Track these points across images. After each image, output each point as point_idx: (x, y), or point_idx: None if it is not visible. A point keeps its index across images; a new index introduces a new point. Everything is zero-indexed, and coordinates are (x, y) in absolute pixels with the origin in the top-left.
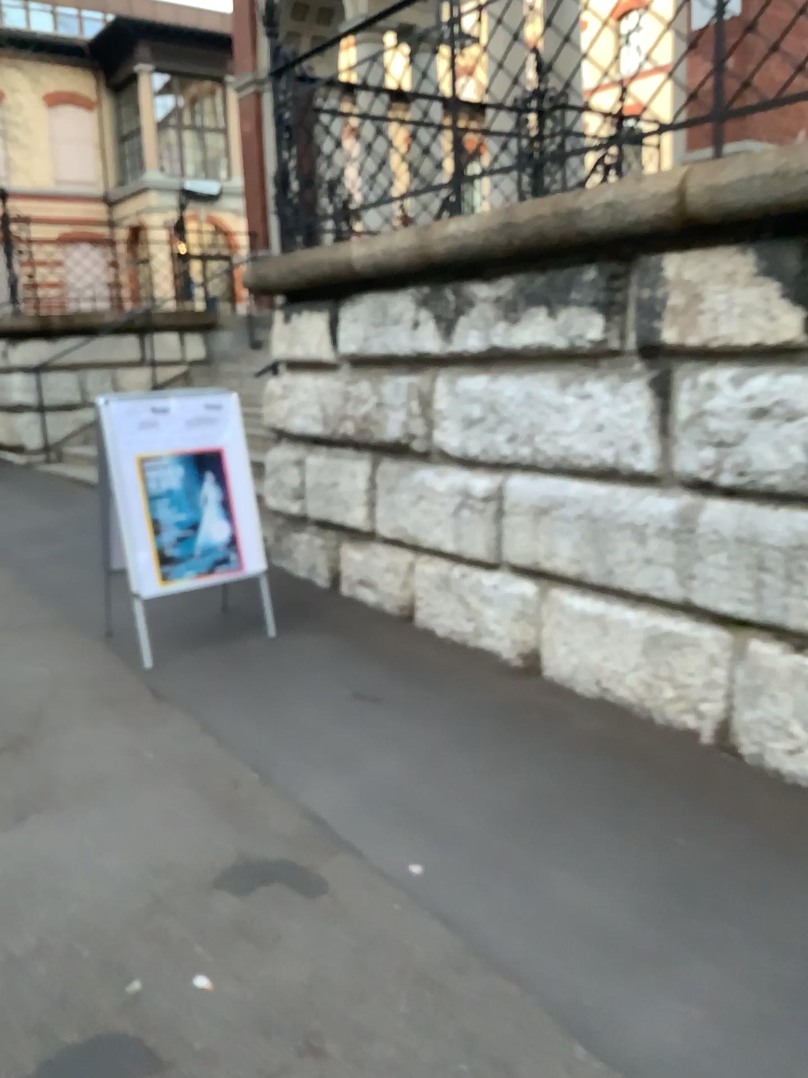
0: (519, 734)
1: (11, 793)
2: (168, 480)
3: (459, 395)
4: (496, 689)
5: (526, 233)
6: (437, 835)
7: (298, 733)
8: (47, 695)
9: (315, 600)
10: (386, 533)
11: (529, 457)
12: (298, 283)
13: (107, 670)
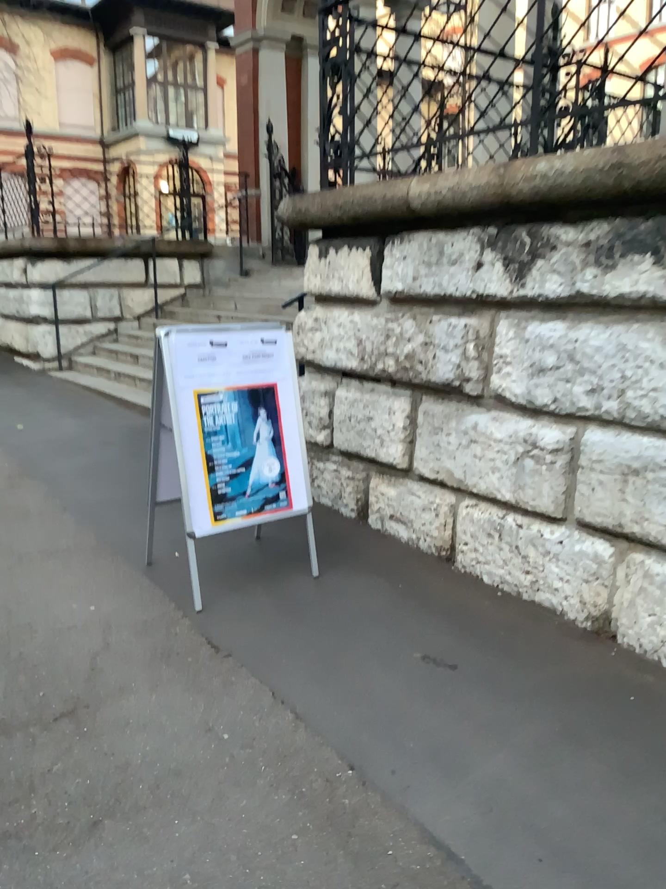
0: (624, 723)
1: (77, 787)
2: (223, 415)
3: (527, 341)
4: (569, 656)
5: (642, 174)
6: (598, 885)
7: (381, 711)
8: (98, 642)
9: (345, 532)
10: (427, 473)
11: (614, 412)
12: (342, 218)
13: (156, 612)
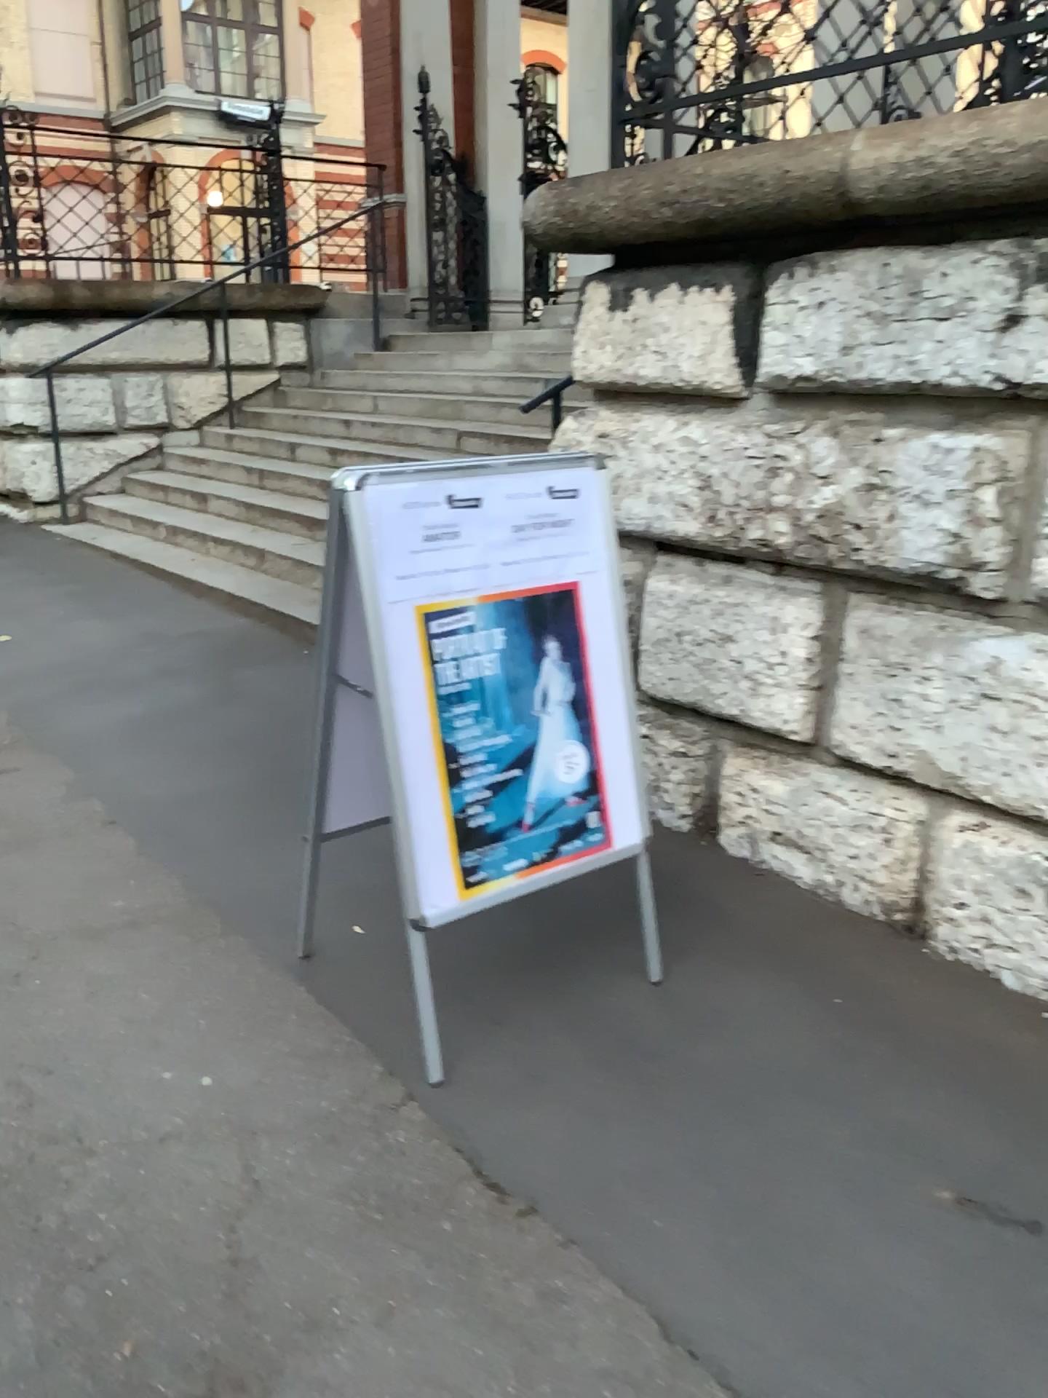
0: None
1: None
2: (476, 656)
3: None
4: None
5: None
6: None
7: (927, 1377)
8: (232, 1185)
9: (681, 865)
10: (862, 754)
11: None
12: (674, 225)
13: (344, 1088)
